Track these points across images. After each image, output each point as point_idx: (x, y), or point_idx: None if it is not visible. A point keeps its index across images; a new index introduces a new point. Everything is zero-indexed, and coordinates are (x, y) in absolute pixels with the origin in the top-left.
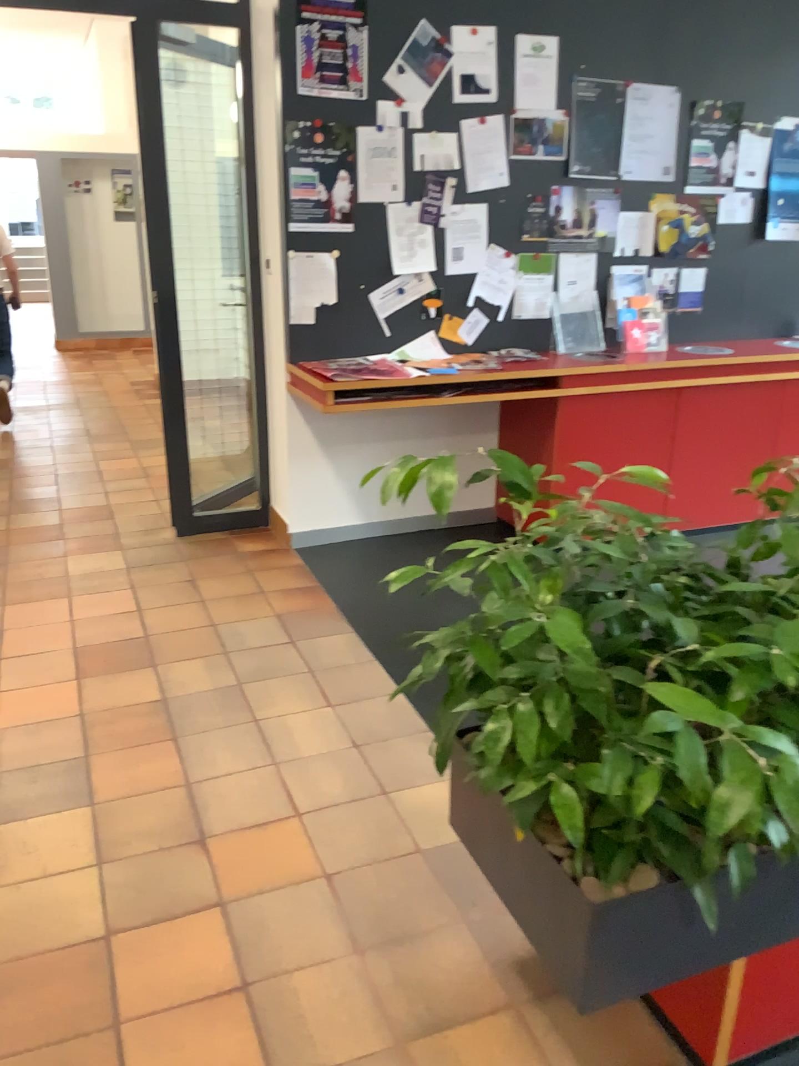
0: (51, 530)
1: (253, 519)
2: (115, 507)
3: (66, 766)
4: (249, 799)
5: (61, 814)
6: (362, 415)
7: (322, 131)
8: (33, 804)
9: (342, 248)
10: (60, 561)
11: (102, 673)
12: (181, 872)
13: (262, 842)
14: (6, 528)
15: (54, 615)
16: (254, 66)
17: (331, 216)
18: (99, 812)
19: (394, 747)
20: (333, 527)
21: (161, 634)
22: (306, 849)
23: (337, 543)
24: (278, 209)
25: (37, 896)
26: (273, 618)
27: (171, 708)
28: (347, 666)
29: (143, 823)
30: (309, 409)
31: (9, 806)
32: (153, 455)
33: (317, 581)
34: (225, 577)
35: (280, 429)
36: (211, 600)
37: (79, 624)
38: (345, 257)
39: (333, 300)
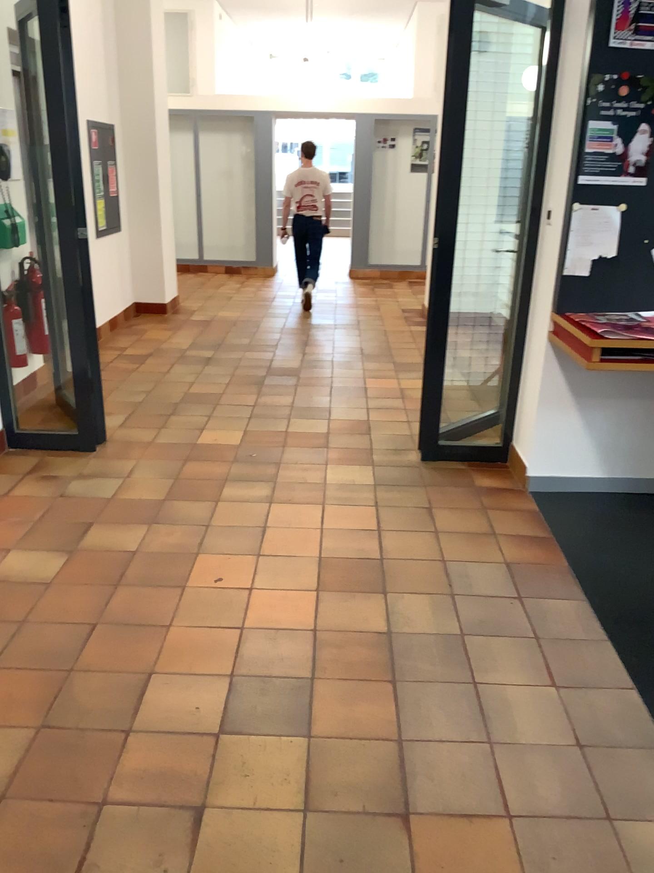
0: (320, 437)
1: (494, 454)
2: (374, 423)
3: (292, 686)
4: (459, 781)
5: (279, 740)
6: (625, 376)
7: (627, 84)
8: (257, 721)
9: (629, 204)
10: (321, 469)
11: (339, 591)
12: (380, 852)
13: (466, 841)
14: (285, 429)
15: (308, 521)
16: (567, 21)
17: (622, 171)
18: (313, 750)
19: (622, 758)
20: (573, 477)
21: (396, 561)
22: (514, 867)
23: (575, 494)
24: (568, 163)
25: (243, 832)
26: (503, 565)
27: (395, 646)
28: (576, 638)
29: (351, 777)
30: (569, 362)
31: (238, 716)
32: (412, 378)
33: (551, 532)
34: (461, 511)
35: (536, 377)
36: (447, 533)
37: (327, 535)
38: (630, 213)
39: (611, 256)
